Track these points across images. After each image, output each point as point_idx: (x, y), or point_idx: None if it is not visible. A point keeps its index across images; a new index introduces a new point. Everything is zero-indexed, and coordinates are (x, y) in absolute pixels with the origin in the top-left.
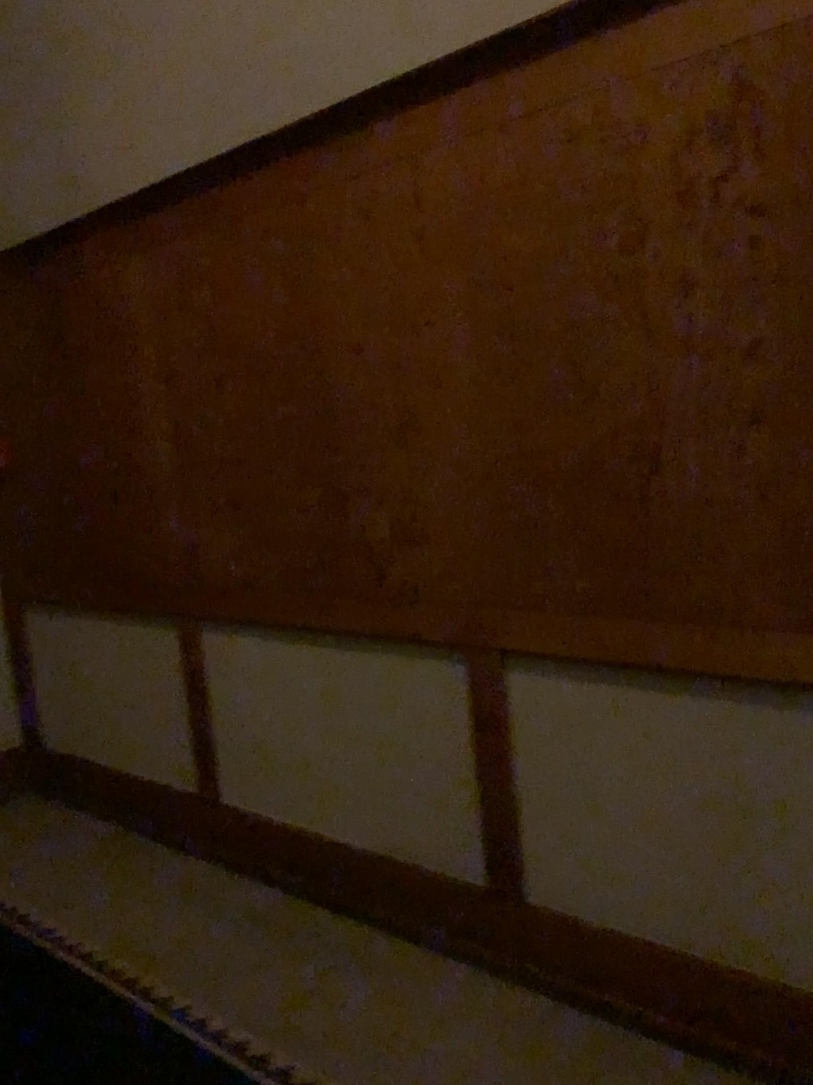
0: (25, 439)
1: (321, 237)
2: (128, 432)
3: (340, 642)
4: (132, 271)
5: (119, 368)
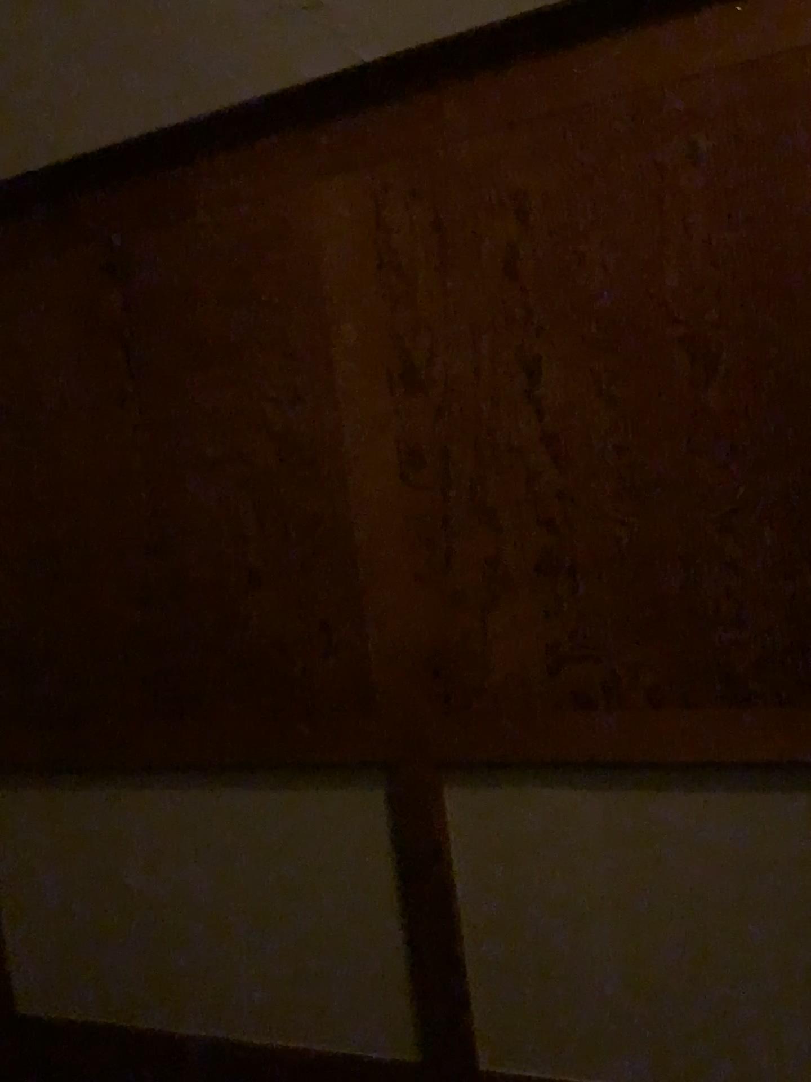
0: (7, 514)
1: (790, 132)
2: (282, 482)
3: (799, 789)
4: (308, 217)
5: (267, 378)
